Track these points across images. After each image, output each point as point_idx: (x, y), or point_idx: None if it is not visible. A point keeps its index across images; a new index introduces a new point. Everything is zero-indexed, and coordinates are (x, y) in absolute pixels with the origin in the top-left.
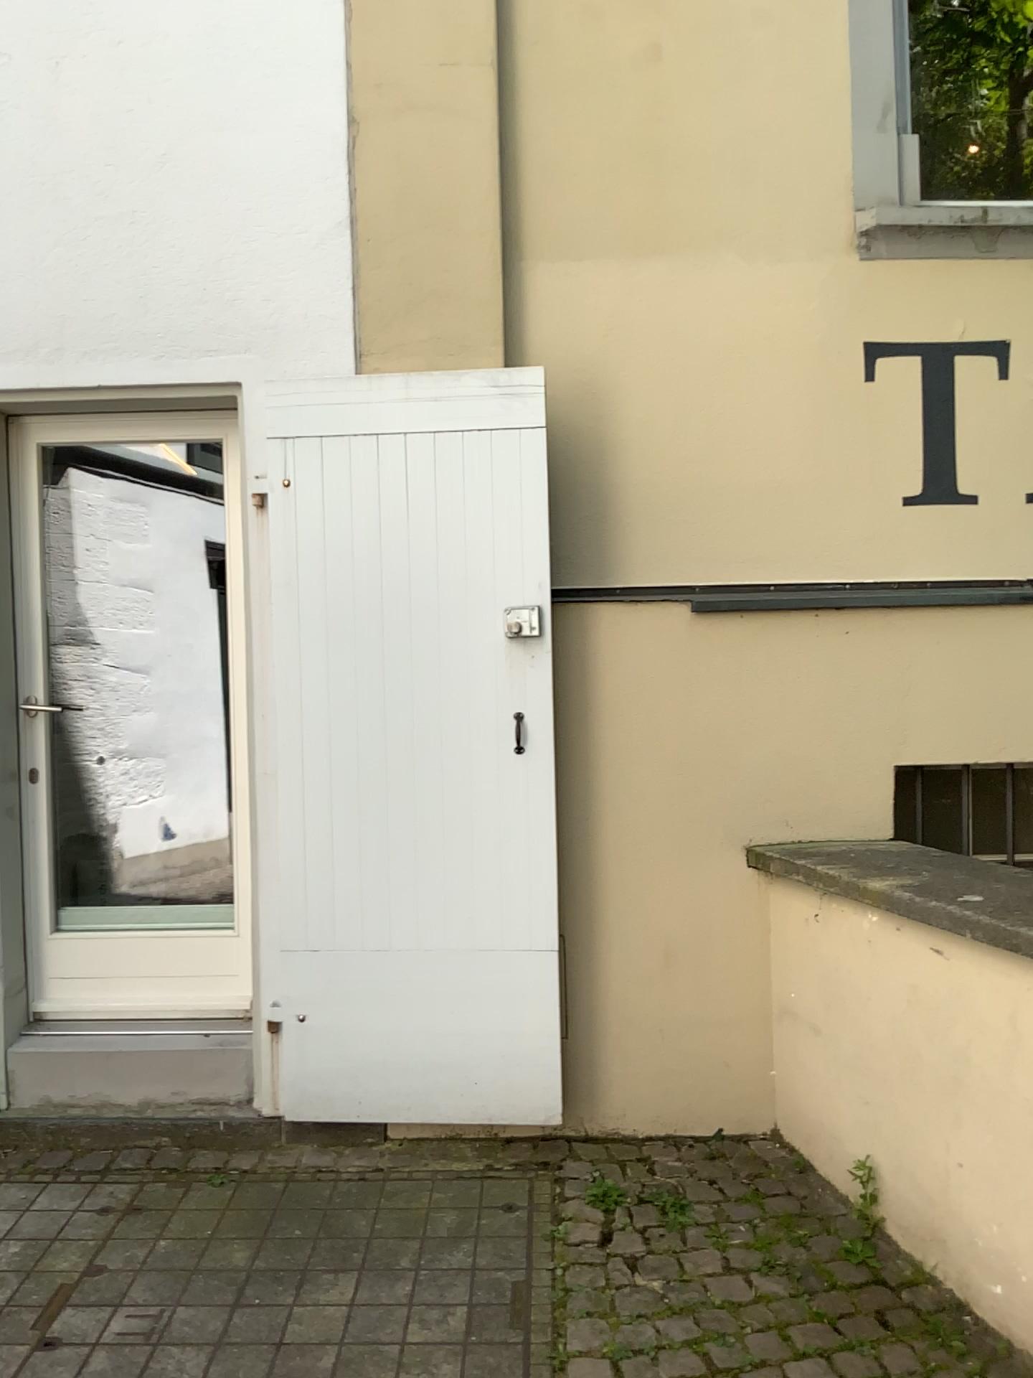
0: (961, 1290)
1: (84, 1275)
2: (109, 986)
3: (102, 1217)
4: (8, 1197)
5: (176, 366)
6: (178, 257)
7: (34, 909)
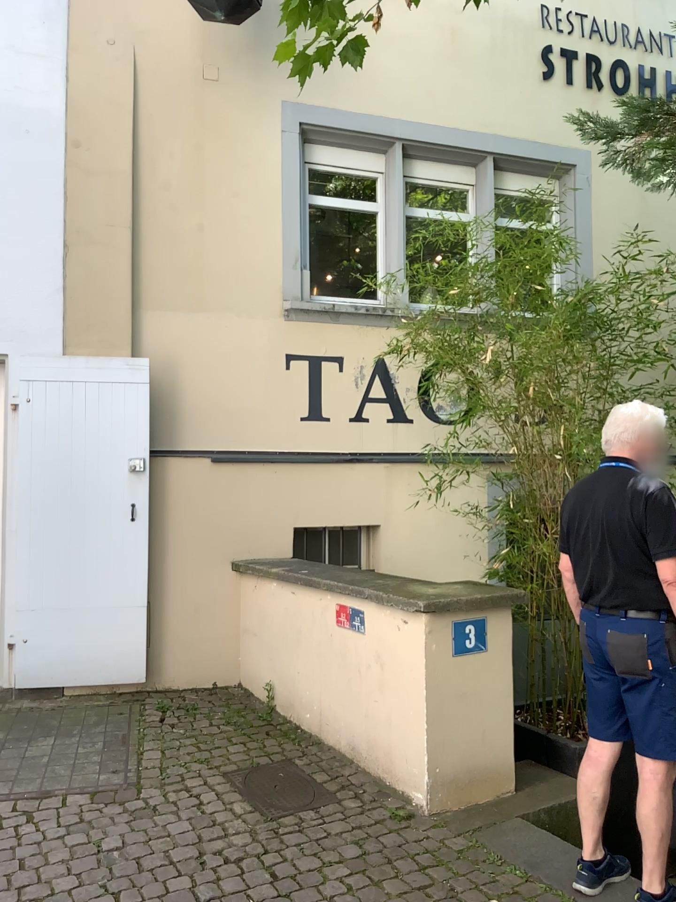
0: (297, 720)
1: None
2: None
3: None
4: None
5: None
6: None
7: None
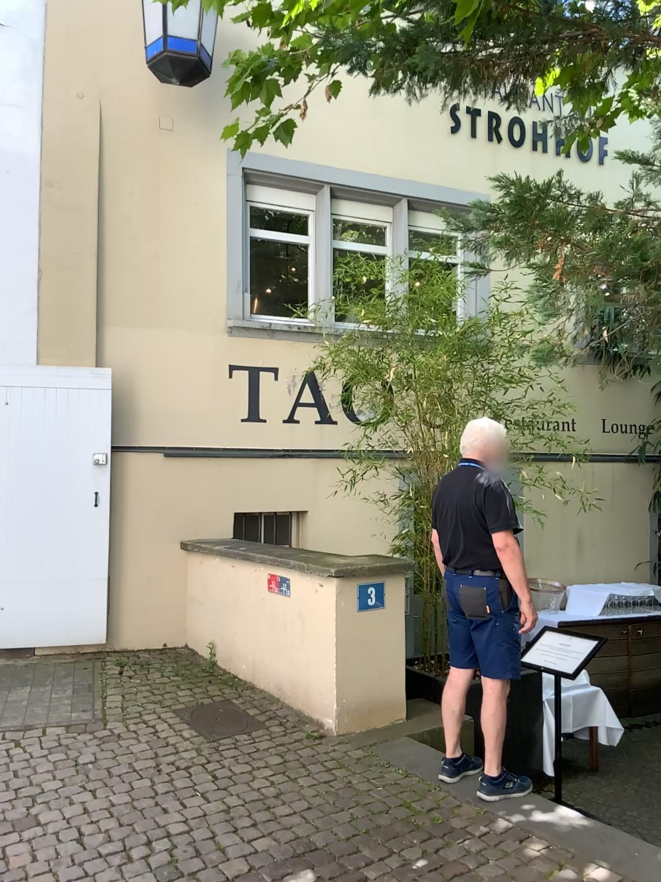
0: (235, 672)
1: None
2: None
3: None
4: None
5: None
6: None
7: None
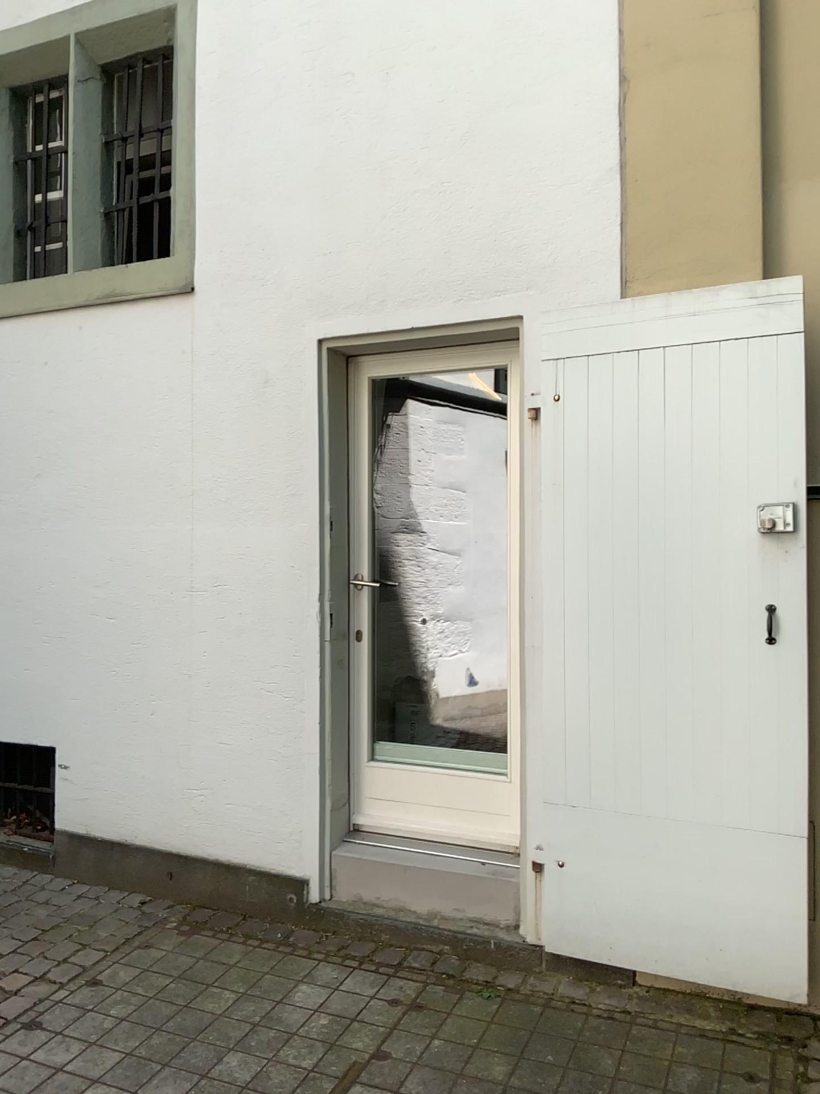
0: None
1: (374, 1055)
2: (409, 810)
3: (393, 1007)
4: (325, 973)
5: (472, 305)
6: (476, 216)
7: (356, 742)
